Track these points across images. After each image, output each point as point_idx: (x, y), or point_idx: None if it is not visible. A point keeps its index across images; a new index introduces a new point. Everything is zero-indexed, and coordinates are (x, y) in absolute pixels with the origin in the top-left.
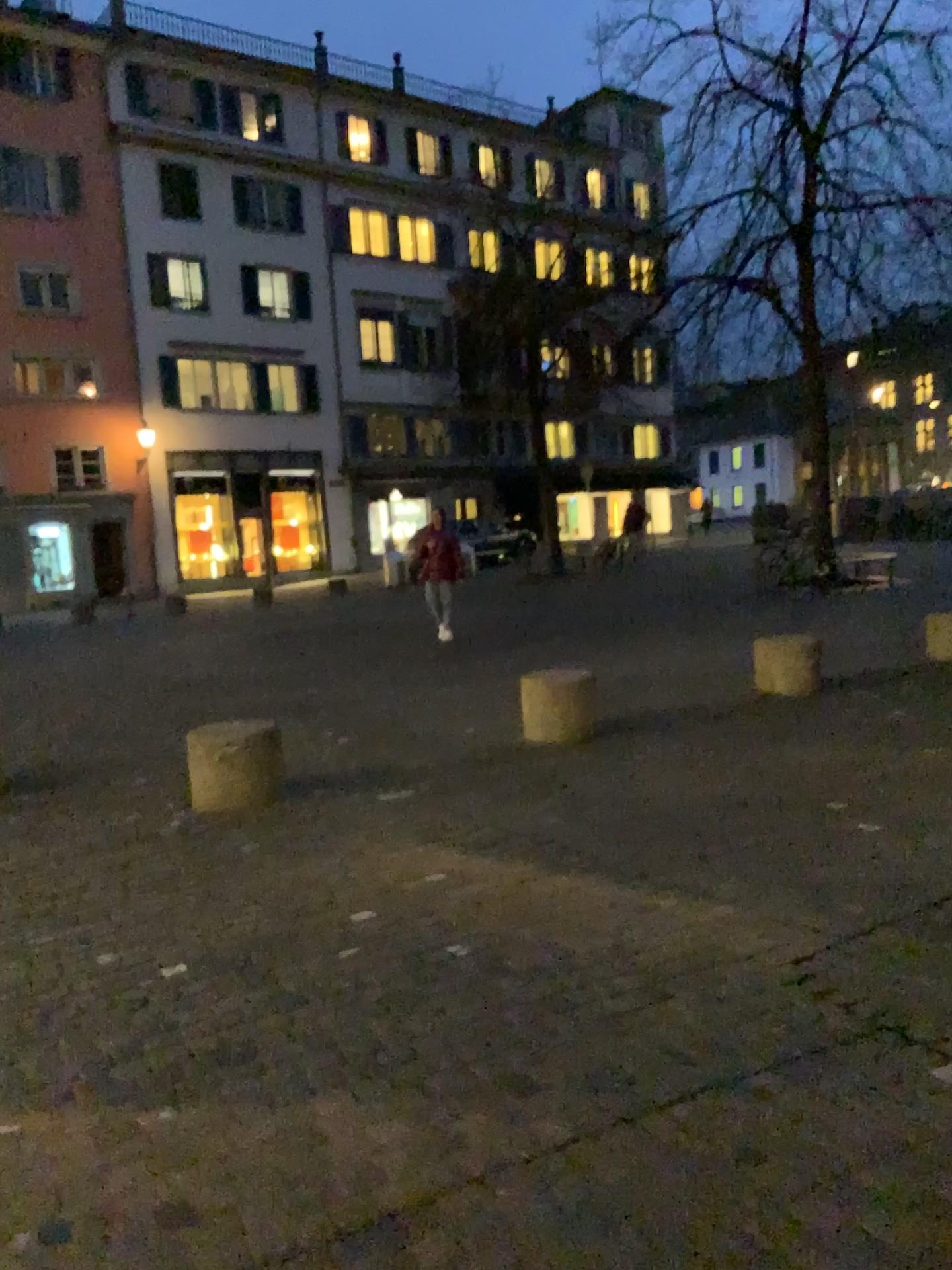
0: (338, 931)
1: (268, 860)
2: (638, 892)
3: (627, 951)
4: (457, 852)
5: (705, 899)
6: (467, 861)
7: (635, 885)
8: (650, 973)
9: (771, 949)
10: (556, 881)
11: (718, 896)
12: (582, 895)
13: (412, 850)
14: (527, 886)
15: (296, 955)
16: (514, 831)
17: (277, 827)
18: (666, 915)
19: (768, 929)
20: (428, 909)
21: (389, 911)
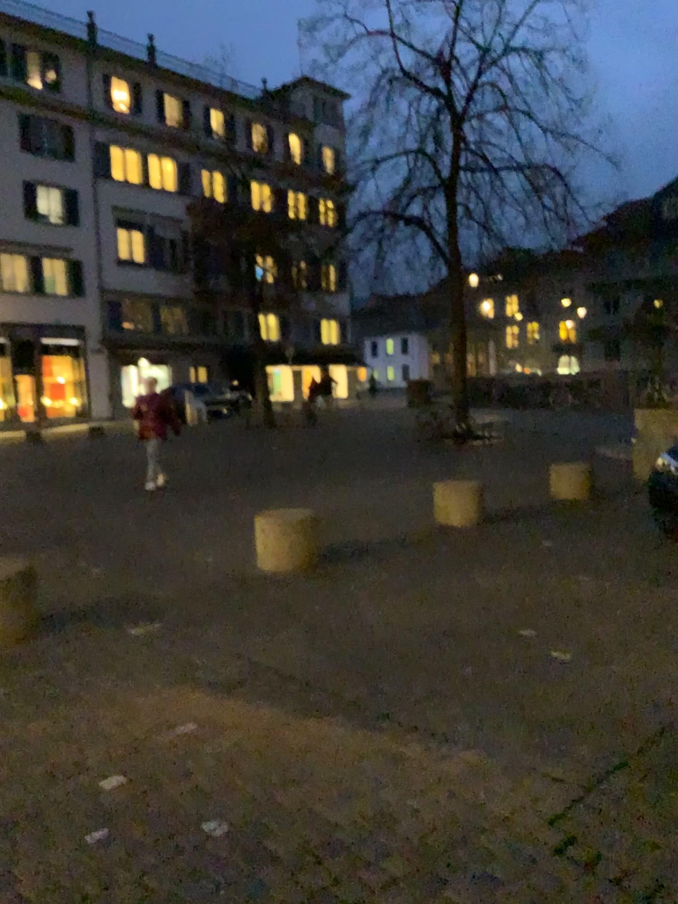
0: (91, 801)
1: (23, 707)
2: (384, 734)
3: (388, 813)
4: (209, 692)
5: (448, 741)
6: (219, 702)
7: (380, 726)
8: (417, 844)
9: (525, 803)
10: (306, 724)
11: (458, 737)
12: (333, 741)
13: (165, 691)
14: (279, 731)
15: (44, 838)
16: (259, 666)
17: (34, 667)
18: (415, 762)
19: (514, 777)
20: (185, 766)
21: (145, 770)
